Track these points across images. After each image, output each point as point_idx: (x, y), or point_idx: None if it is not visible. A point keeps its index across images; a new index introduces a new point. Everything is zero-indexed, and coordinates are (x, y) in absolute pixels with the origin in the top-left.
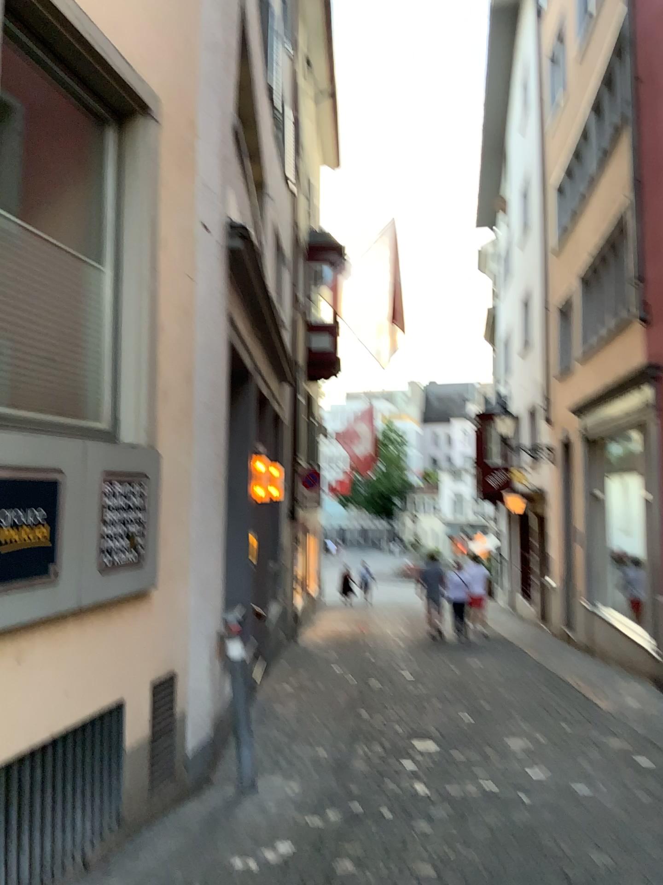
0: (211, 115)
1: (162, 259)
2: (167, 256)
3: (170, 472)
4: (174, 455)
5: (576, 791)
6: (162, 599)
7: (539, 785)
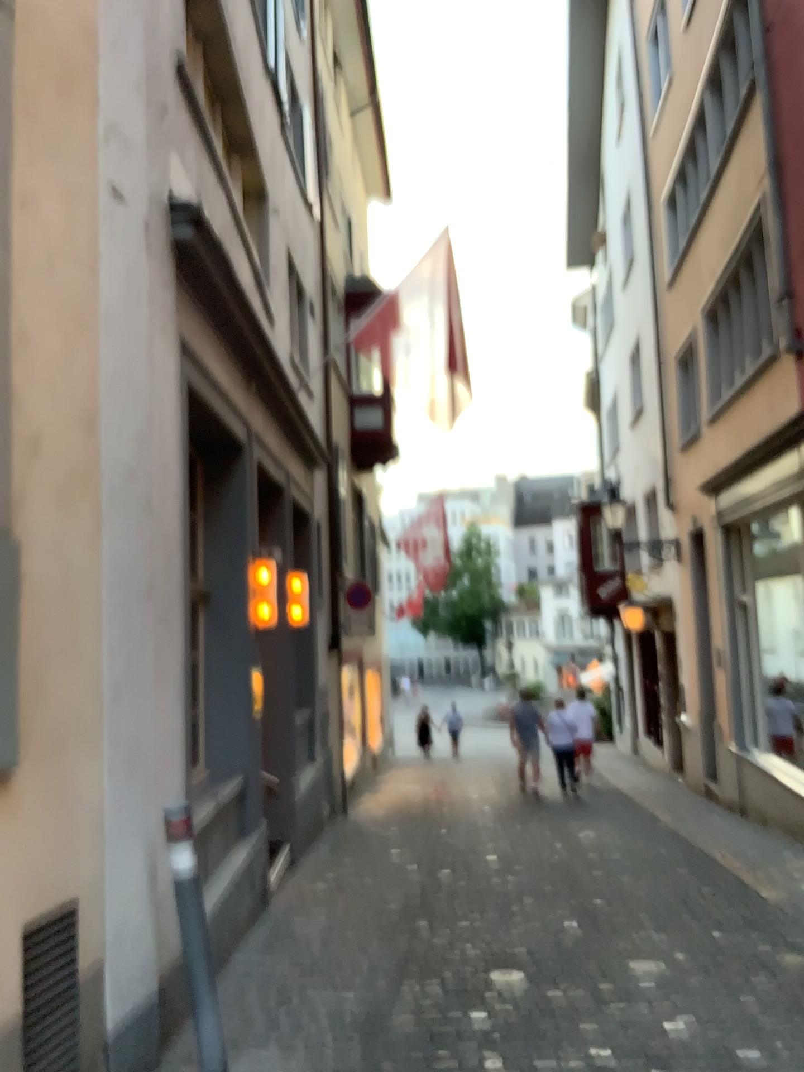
0: (110, 12)
1: (5, 215)
2: (22, 216)
3: (40, 571)
4: (47, 543)
5: (742, 1068)
6: (23, 785)
7: (680, 1056)
